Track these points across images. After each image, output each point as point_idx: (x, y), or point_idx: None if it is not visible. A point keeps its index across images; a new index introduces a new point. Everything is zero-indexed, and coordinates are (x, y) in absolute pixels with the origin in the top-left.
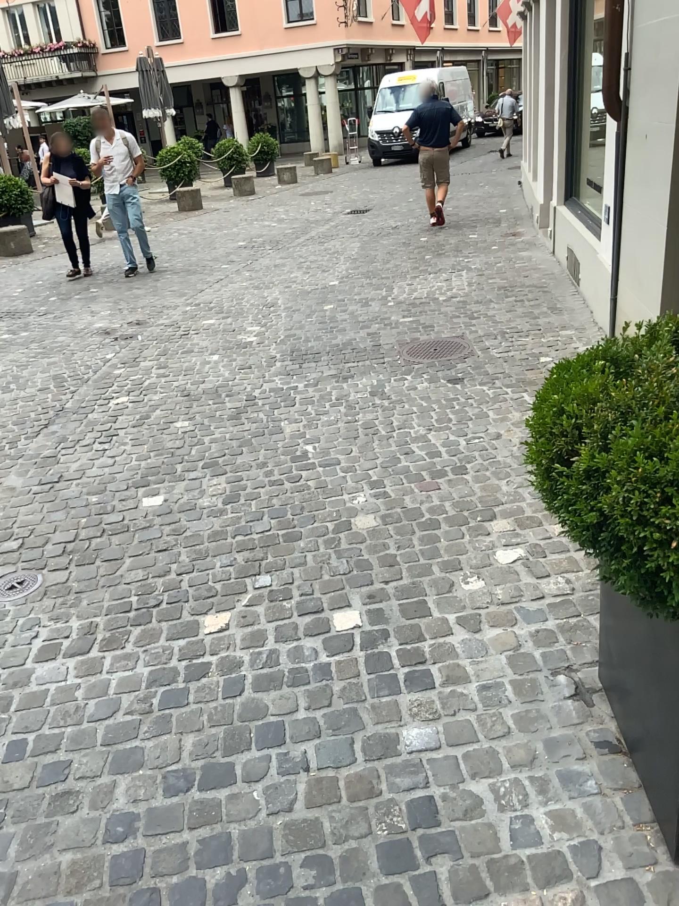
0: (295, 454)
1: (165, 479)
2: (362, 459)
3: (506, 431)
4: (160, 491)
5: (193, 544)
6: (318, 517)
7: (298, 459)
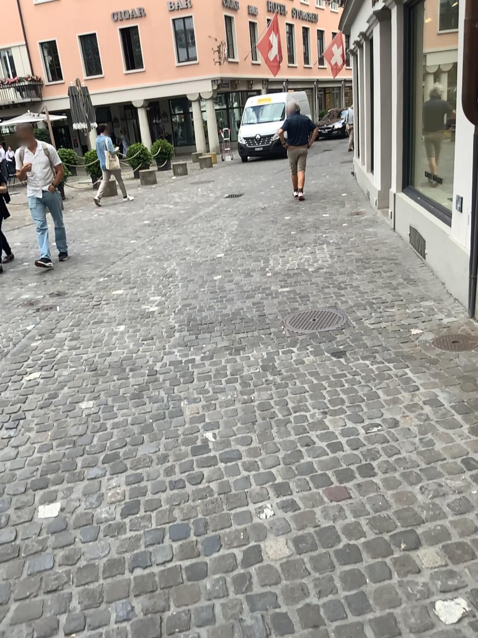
0: (196, 446)
1: (64, 480)
2: (264, 453)
3: (400, 417)
4: (59, 498)
5: (87, 583)
6: (224, 541)
7: (199, 452)
